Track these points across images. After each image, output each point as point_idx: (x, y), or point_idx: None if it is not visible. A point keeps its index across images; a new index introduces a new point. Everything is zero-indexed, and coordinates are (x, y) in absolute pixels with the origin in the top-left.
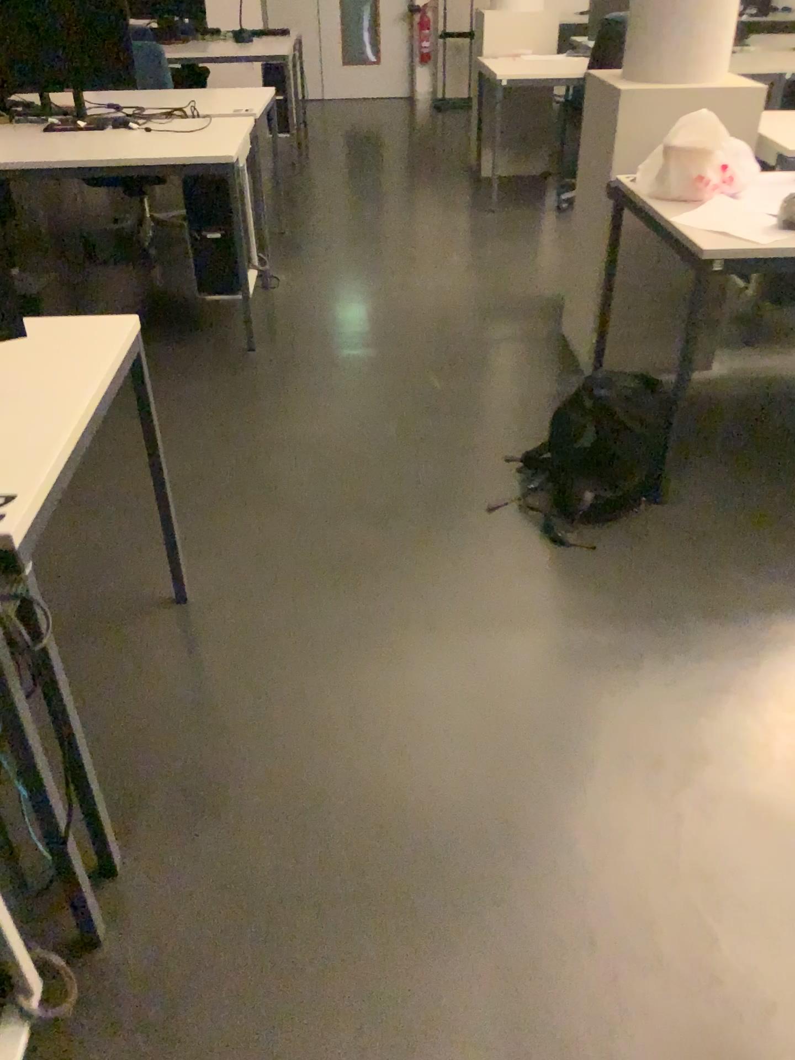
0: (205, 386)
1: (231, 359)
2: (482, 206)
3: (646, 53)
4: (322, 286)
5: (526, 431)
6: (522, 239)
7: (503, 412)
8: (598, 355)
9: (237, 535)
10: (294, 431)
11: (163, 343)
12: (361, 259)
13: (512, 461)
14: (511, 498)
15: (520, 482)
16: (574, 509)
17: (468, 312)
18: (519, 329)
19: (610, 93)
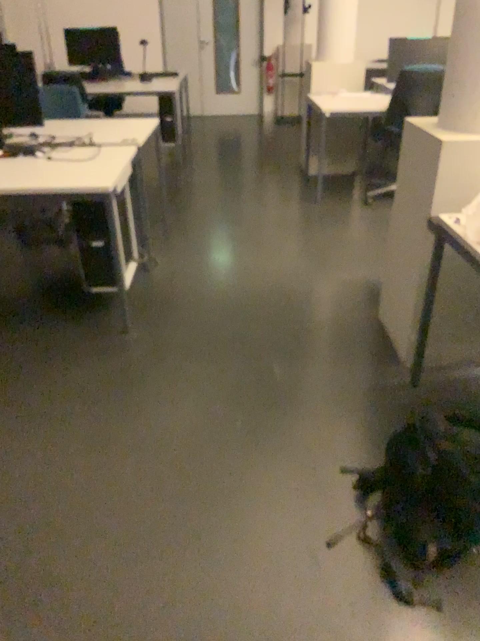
0: (84, 368)
1: (110, 339)
2: (310, 198)
3: (462, 108)
4: (190, 268)
5: (356, 430)
6: (341, 227)
7: (335, 406)
8: (416, 355)
9: (81, 569)
10: (152, 425)
11: (58, 321)
12: (220, 243)
13: (346, 470)
14: (348, 523)
15: (355, 502)
16: (412, 547)
17: (303, 295)
18: (344, 313)
19: (431, 142)
